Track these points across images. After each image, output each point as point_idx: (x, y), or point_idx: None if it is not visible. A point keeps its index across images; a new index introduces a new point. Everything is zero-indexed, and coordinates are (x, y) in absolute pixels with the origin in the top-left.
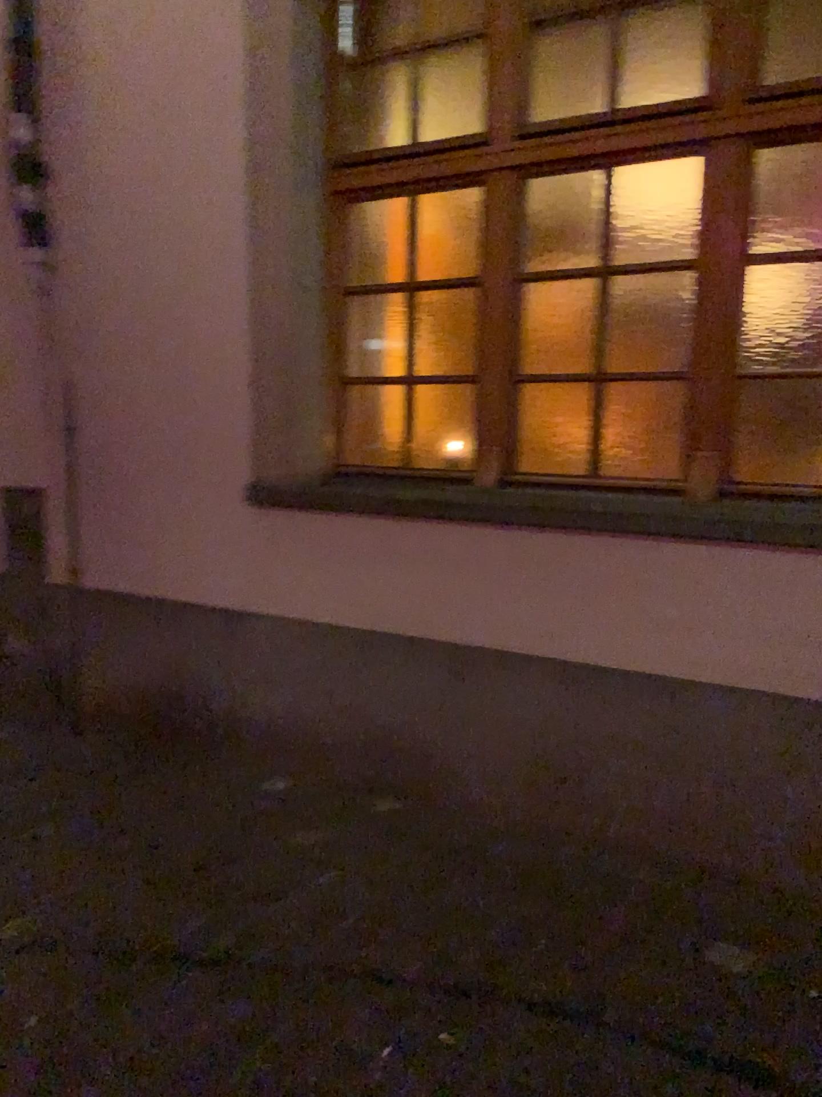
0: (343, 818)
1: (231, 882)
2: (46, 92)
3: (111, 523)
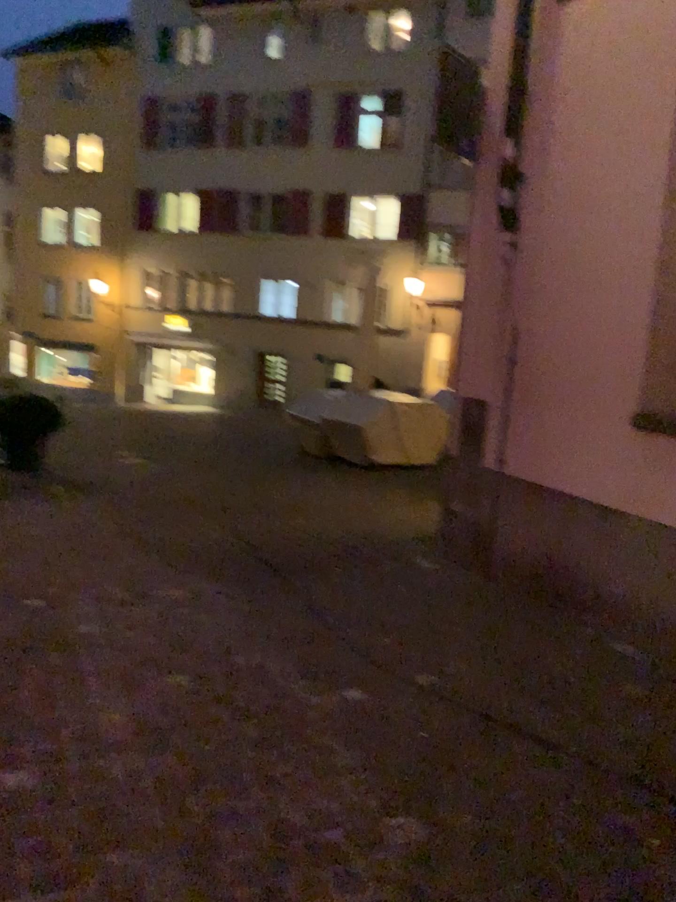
0: (669, 679)
1: (570, 694)
2: (527, 121)
3: (530, 428)
